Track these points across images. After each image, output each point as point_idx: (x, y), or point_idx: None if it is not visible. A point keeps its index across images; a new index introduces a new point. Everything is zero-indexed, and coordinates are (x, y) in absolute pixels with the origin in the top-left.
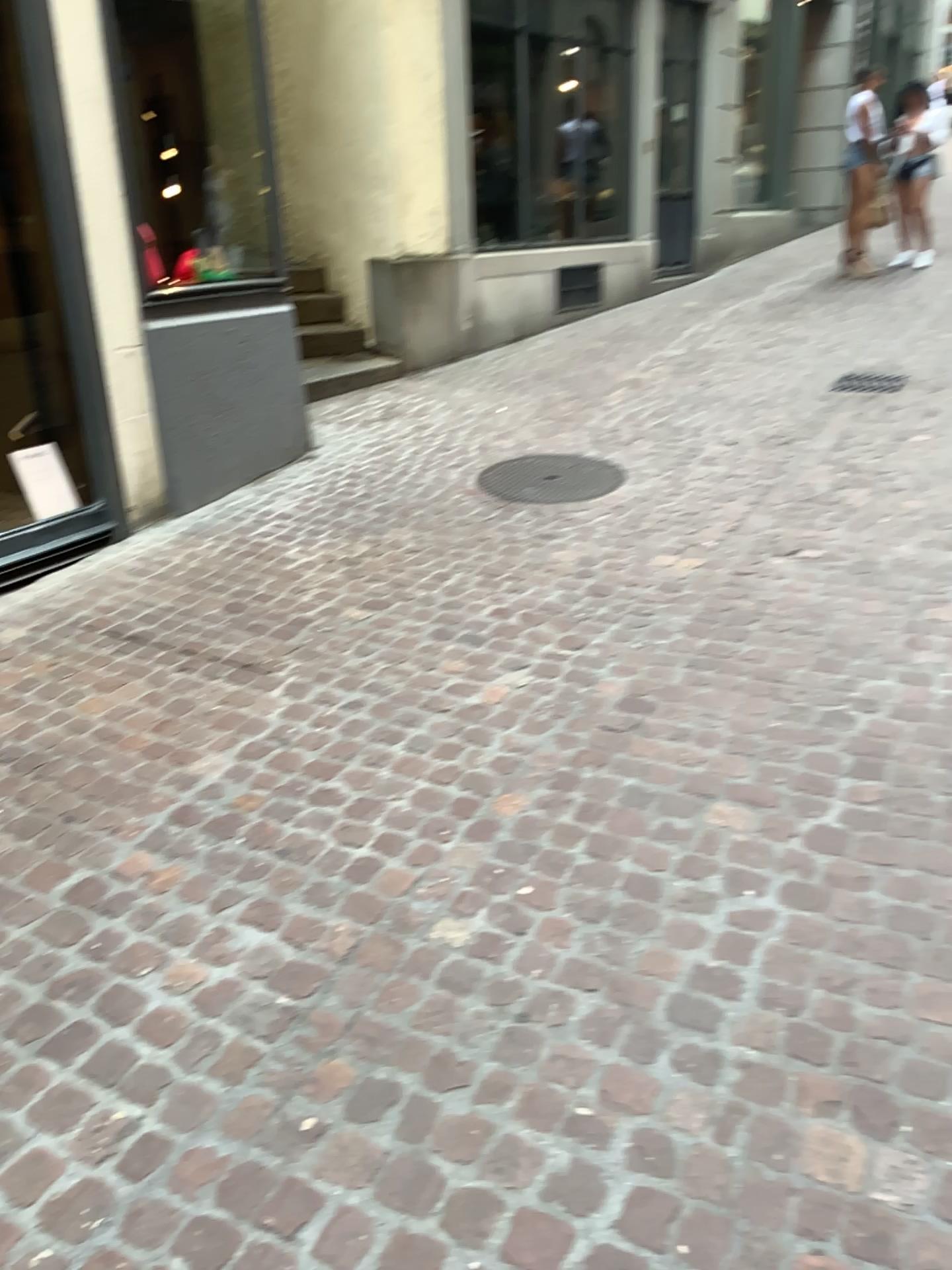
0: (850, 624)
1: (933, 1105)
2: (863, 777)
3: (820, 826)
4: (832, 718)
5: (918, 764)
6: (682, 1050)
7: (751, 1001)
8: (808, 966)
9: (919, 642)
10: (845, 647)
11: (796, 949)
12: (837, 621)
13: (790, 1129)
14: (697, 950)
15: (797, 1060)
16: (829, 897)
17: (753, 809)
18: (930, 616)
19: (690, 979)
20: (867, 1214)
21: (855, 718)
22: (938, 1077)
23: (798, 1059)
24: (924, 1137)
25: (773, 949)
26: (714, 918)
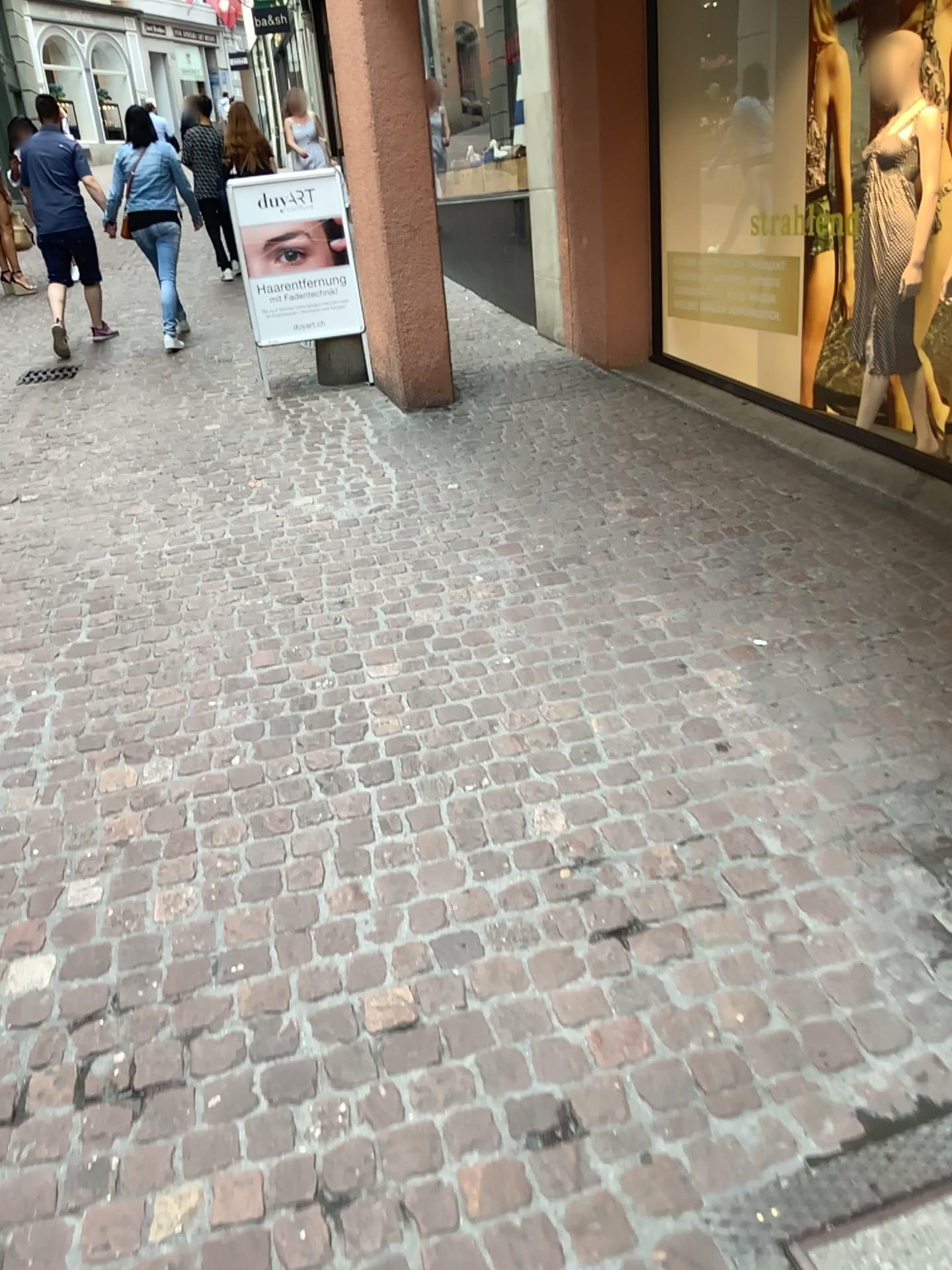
0: (73, 533)
1: (170, 736)
2: (100, 611)
3: (76, 644)
4: (71, 588)
5: (134, 592)
6: (10, 776)
7: (50, 739)
8: (84, 709)
9: (124, 530)
10: (72, 547)
11: (74, 705)
12: (62, 534)
13: (89, 778)
14: (6, 731)
15: (87, 750)
16: (90, 675)
17: (26, 651)
18: (129, 514)
19: (5, 744)
20: (141, 790)
21: (88, 583)
22: (171, 724)
23: (87, 750)
24: (167, 749)
25: (59, 710)
26: (13, 711)
